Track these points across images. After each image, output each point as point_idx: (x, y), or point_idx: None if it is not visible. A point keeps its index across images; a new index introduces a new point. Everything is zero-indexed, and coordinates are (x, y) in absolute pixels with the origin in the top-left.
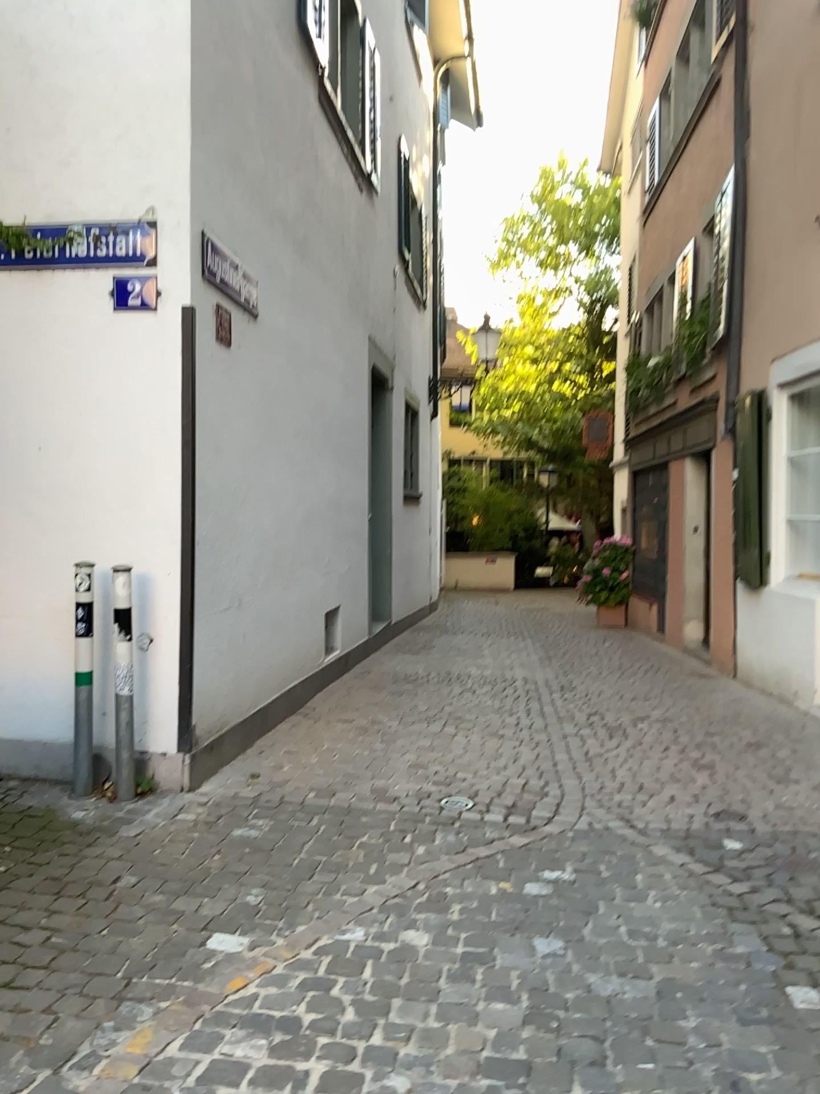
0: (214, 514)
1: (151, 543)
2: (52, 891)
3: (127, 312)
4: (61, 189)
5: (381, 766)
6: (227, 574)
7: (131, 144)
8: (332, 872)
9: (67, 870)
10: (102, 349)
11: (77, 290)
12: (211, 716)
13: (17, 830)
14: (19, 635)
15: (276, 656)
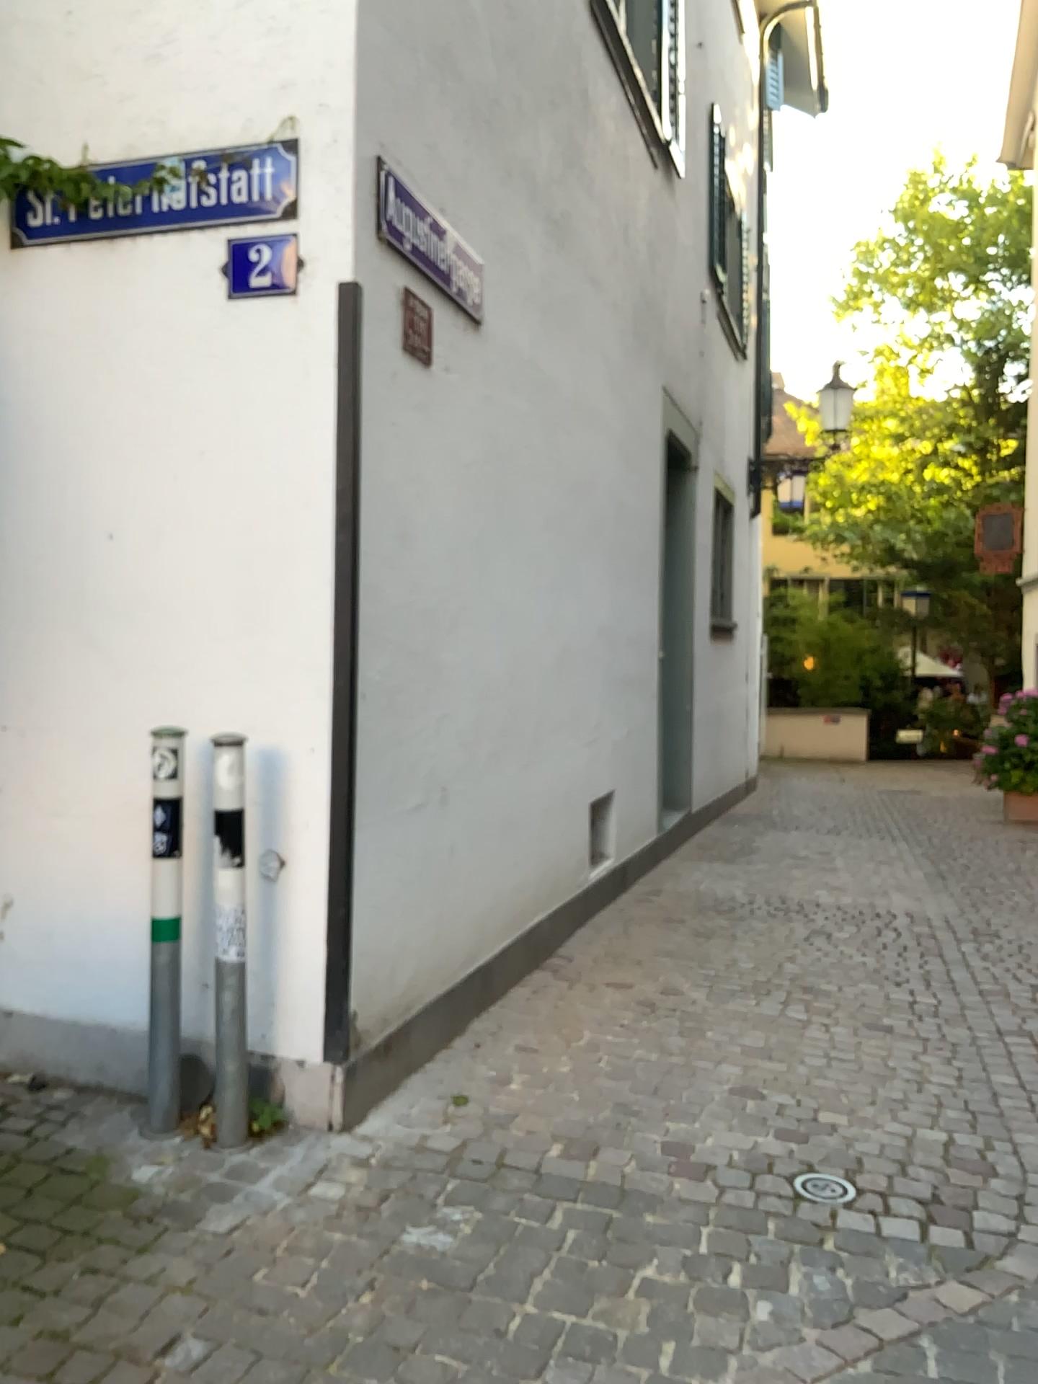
0: (400, 648)
1: (285, 696)
2: (35, 1375)
3: (250, 300)
4: (147, 101)
5: (681, 1087)
6: (424, 749)
7: (258, 13)
8: (583, 1366)
9: (83, 1317)
10: (208, 366)
11: (171, 268)
12: (392, 988)
13: (30, 1205)
14: (77, 845)
15: (509, 880)
